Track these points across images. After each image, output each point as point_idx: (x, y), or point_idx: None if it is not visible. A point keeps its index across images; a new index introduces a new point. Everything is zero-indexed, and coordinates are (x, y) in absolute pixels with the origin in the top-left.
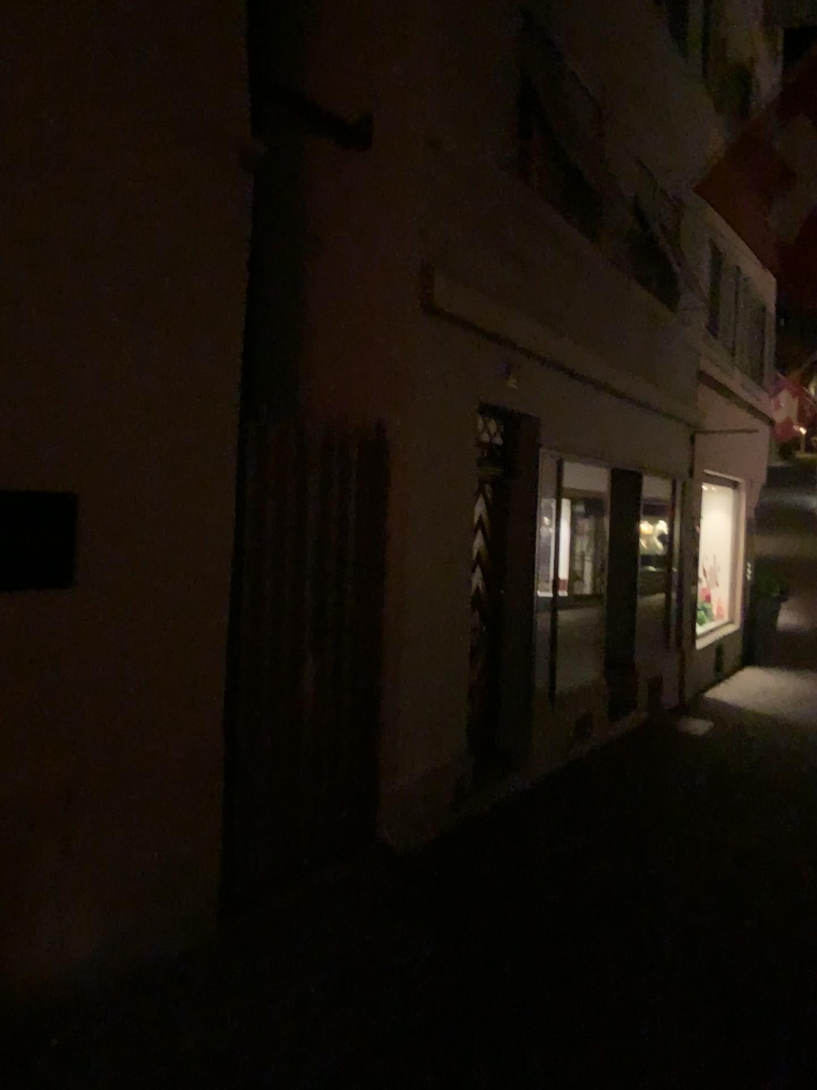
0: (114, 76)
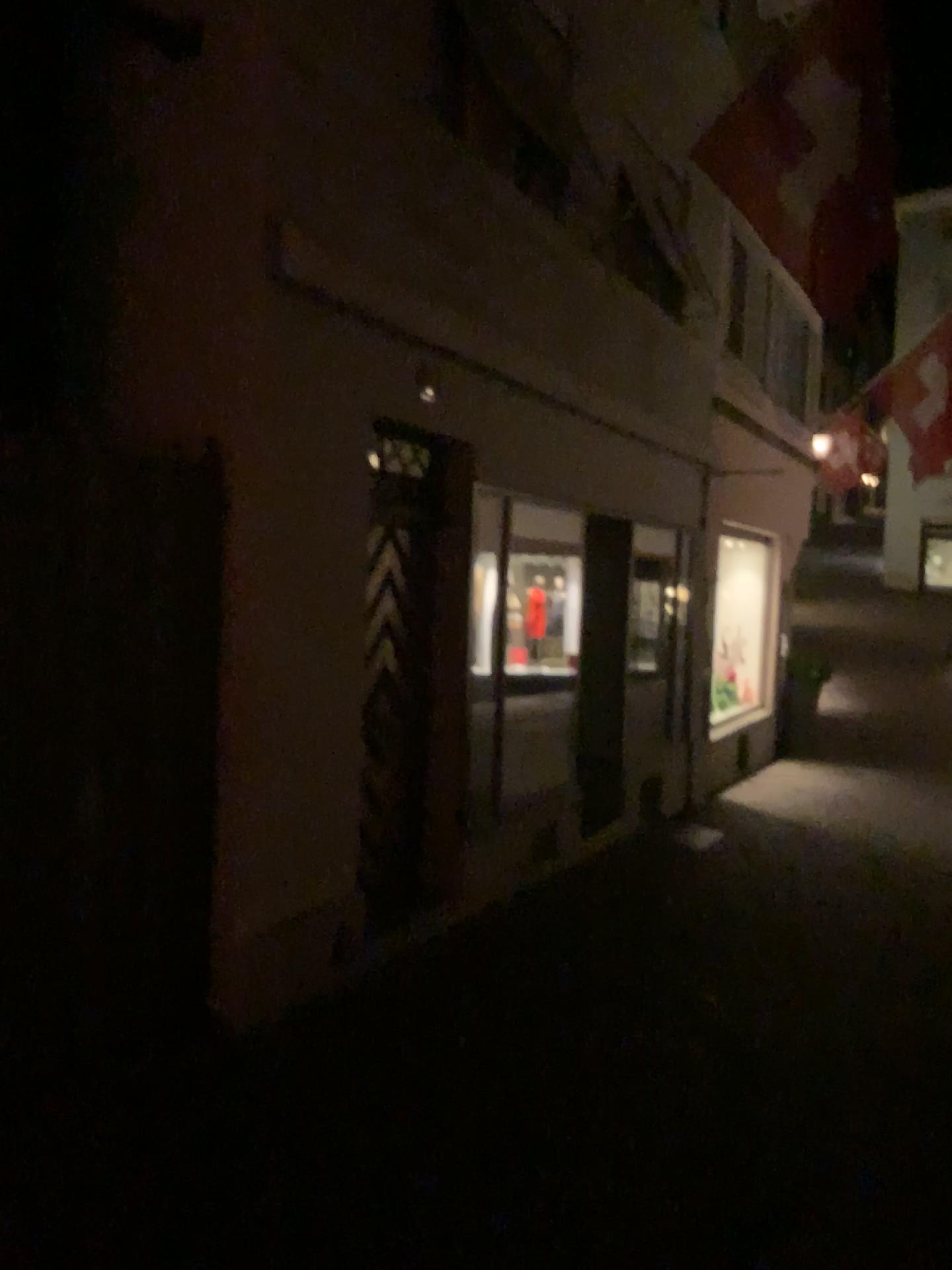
0: None
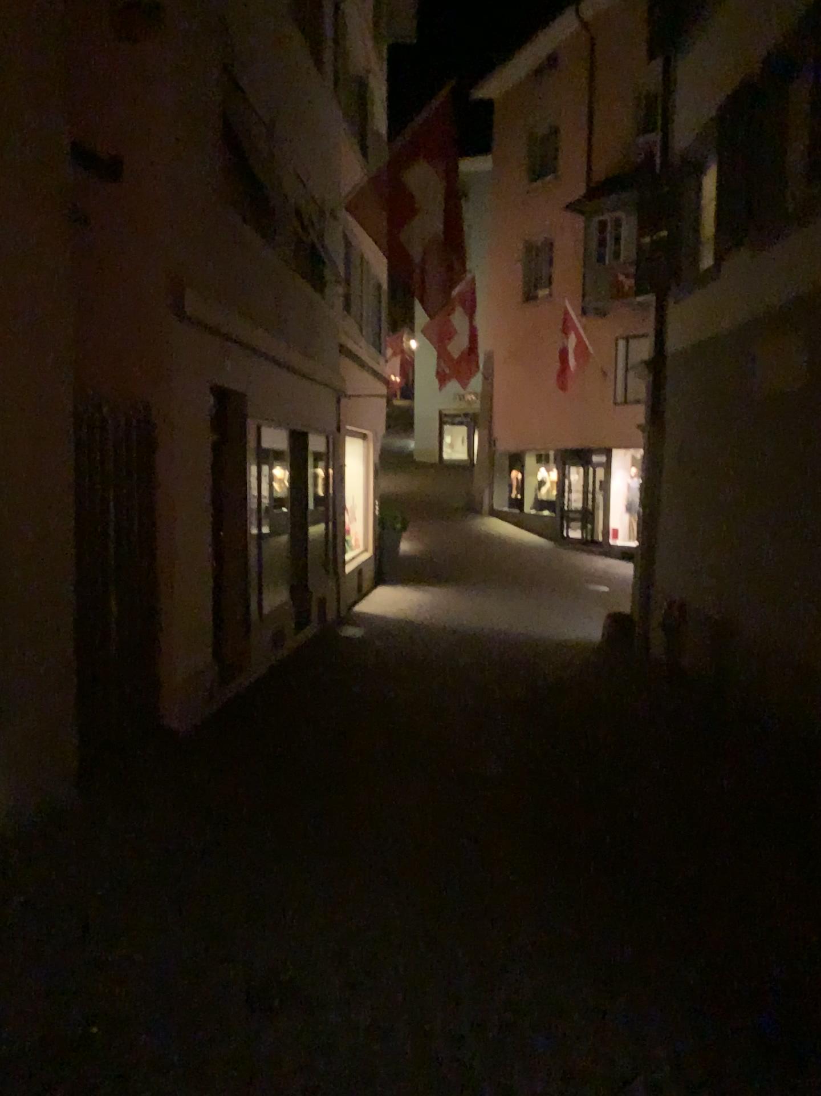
0: (1, 169)
